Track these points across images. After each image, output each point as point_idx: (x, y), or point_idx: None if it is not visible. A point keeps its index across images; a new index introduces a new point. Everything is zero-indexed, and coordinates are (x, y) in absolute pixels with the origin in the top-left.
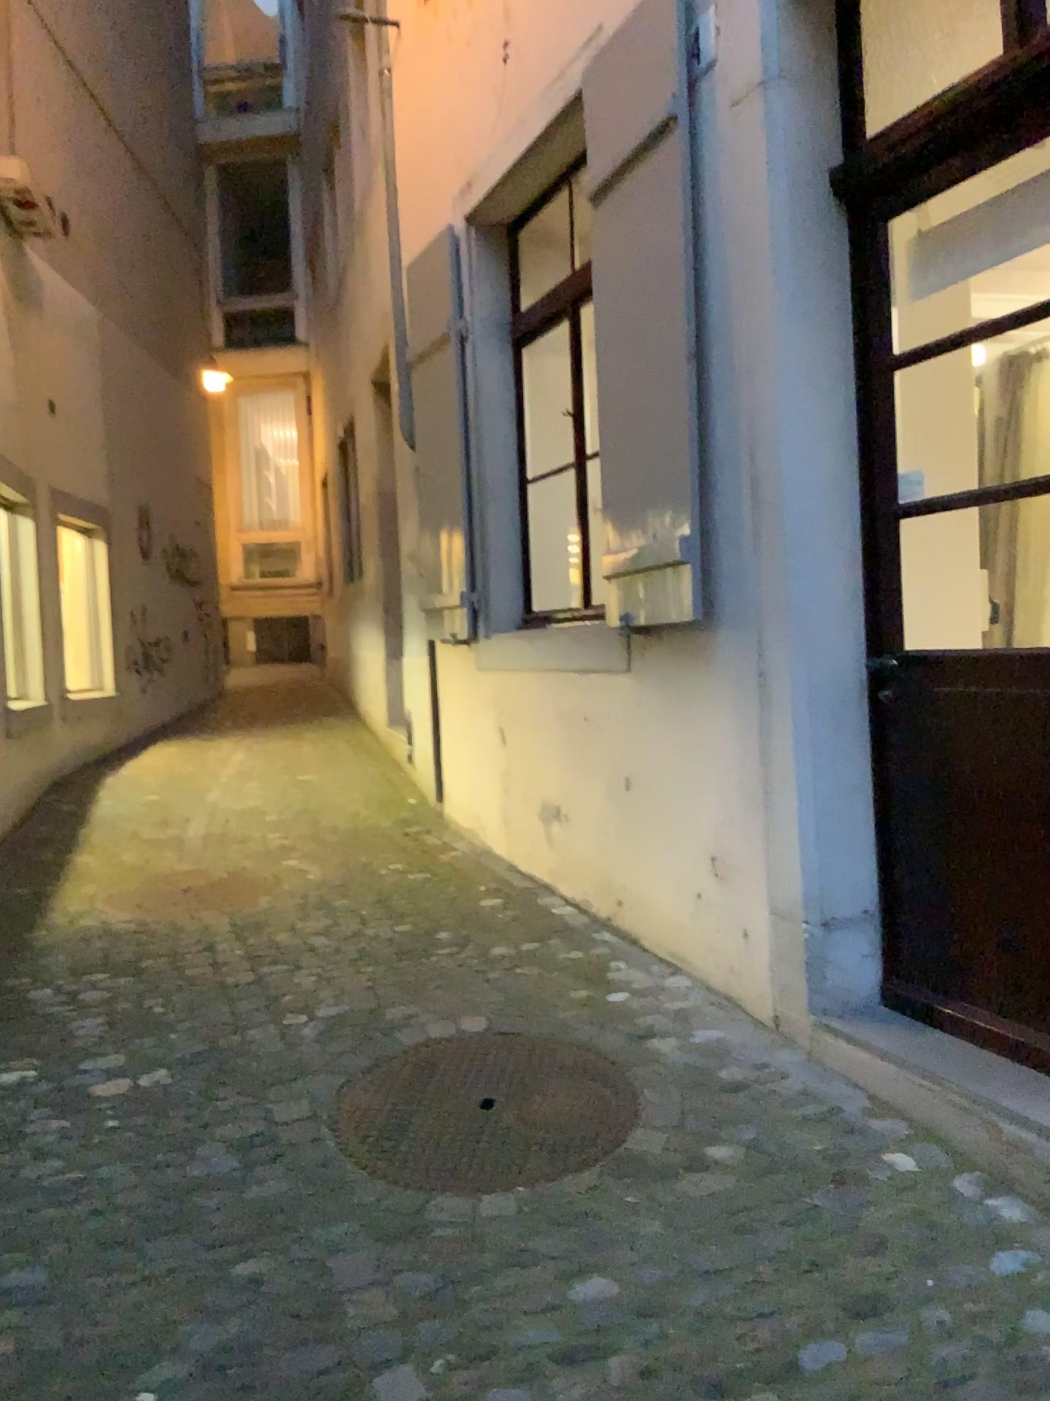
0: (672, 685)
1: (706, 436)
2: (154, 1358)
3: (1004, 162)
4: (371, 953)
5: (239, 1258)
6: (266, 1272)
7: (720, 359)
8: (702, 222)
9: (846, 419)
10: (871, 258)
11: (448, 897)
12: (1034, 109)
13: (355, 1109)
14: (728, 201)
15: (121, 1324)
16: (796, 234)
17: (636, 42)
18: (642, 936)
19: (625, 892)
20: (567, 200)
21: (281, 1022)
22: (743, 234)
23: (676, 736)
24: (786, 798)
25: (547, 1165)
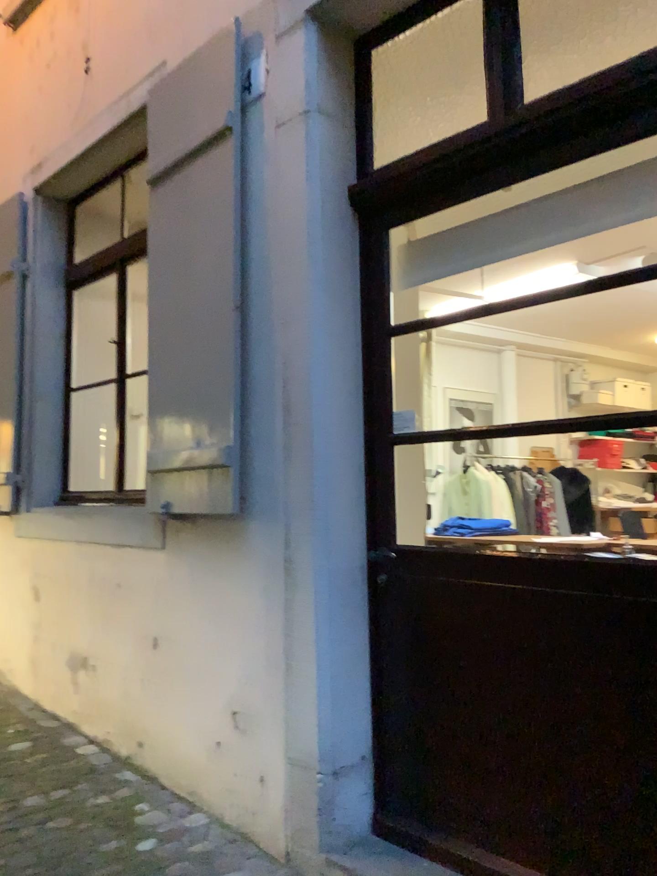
0: (202, 565)
1: (244, 369)
2: None
3: (485, 197)
4: None
5: None
6: None
7: (259, 312)
8: (249, 208)
9: (356, 368)
10: (380, 252)
11: None
12: (514, 162)
13: None
14: (274, 195)
15: None
16: (328, 226)
17: (197, 75)
18: (159, 773)
19: (146, 734)
20: (120, 188)
21: None
22: (287, 220)
23: (203, 607)
24: (306, 666)
25: None
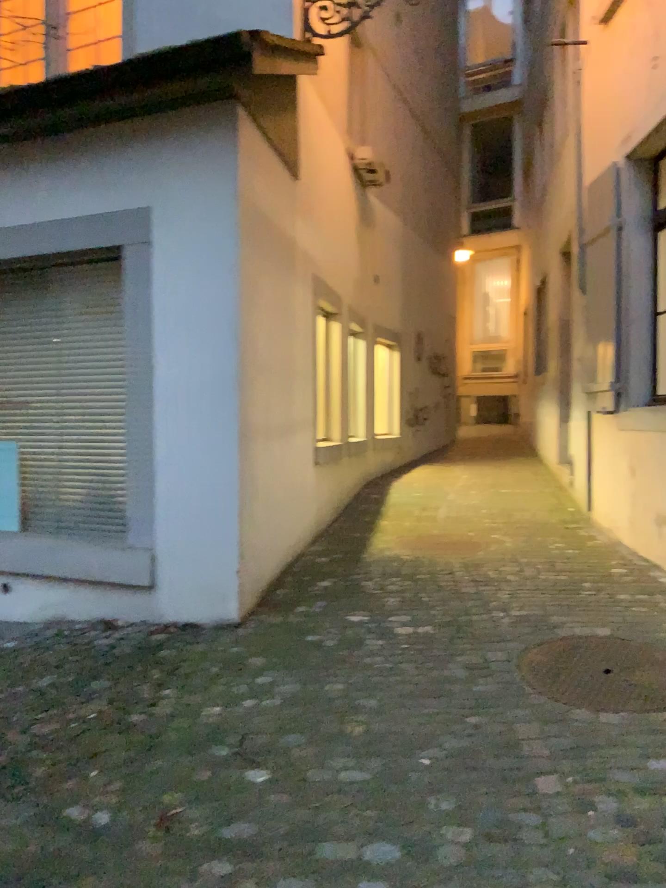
0: None
1: None
2: (429, 744)
3: None
4: (541, 587)
5: (469, 713)
6: (482, 722)
7: None
8: None
9: None
10: None
11: (590, 563)
12: None
13: (530, 660)
14: None
15: (413, 728)
16: None
17: None
18: None
19: None
20: None
21: (491, 613)
22: None
23: None
24: None
25: (639, 704)
